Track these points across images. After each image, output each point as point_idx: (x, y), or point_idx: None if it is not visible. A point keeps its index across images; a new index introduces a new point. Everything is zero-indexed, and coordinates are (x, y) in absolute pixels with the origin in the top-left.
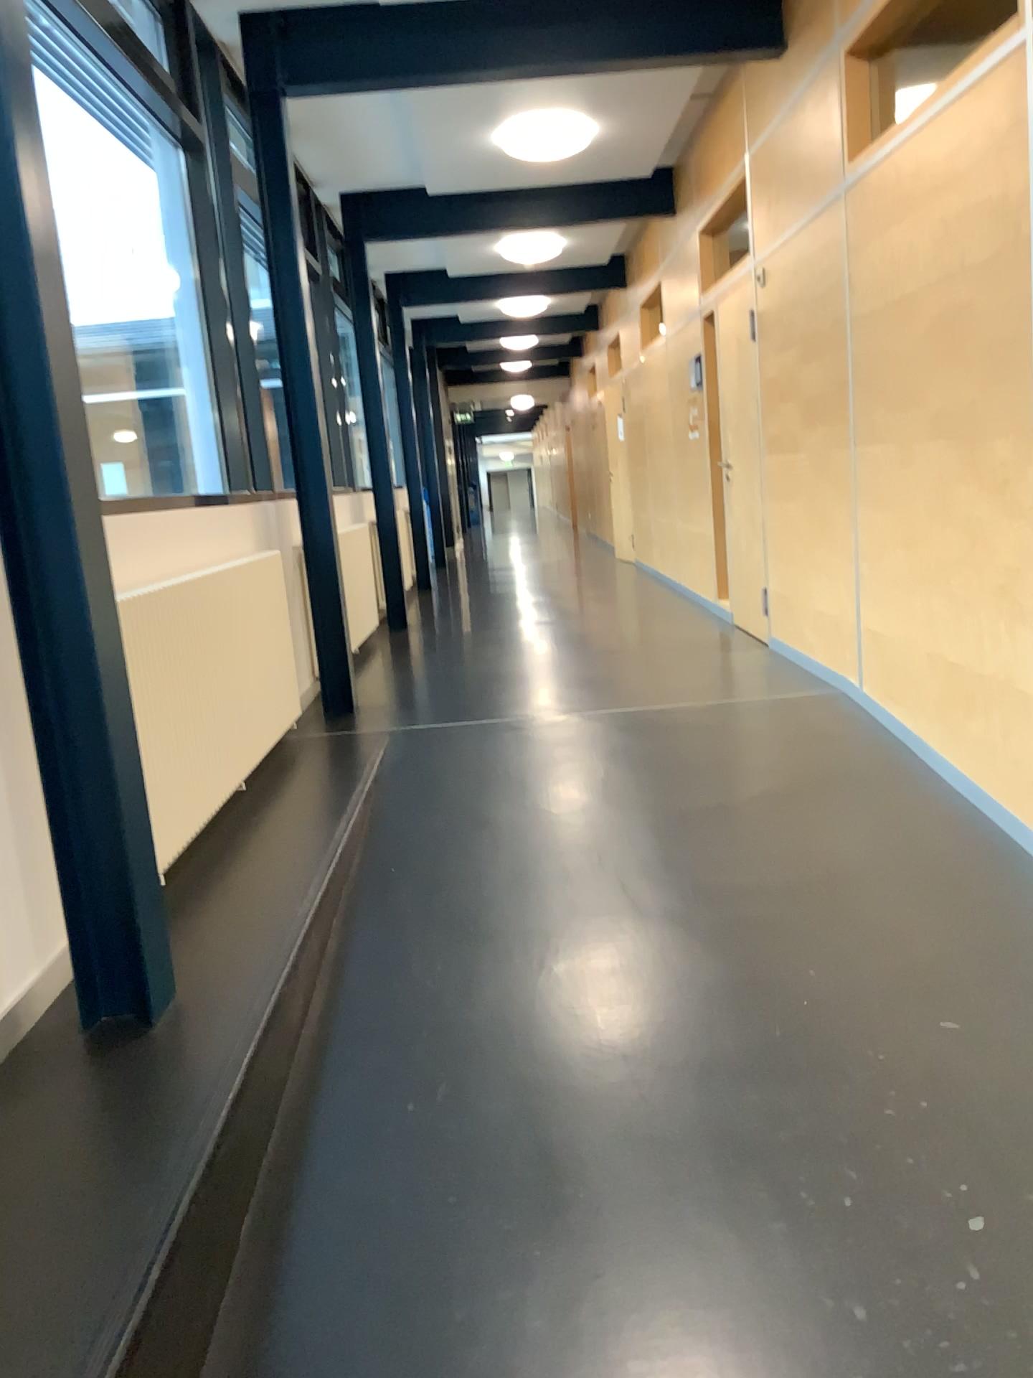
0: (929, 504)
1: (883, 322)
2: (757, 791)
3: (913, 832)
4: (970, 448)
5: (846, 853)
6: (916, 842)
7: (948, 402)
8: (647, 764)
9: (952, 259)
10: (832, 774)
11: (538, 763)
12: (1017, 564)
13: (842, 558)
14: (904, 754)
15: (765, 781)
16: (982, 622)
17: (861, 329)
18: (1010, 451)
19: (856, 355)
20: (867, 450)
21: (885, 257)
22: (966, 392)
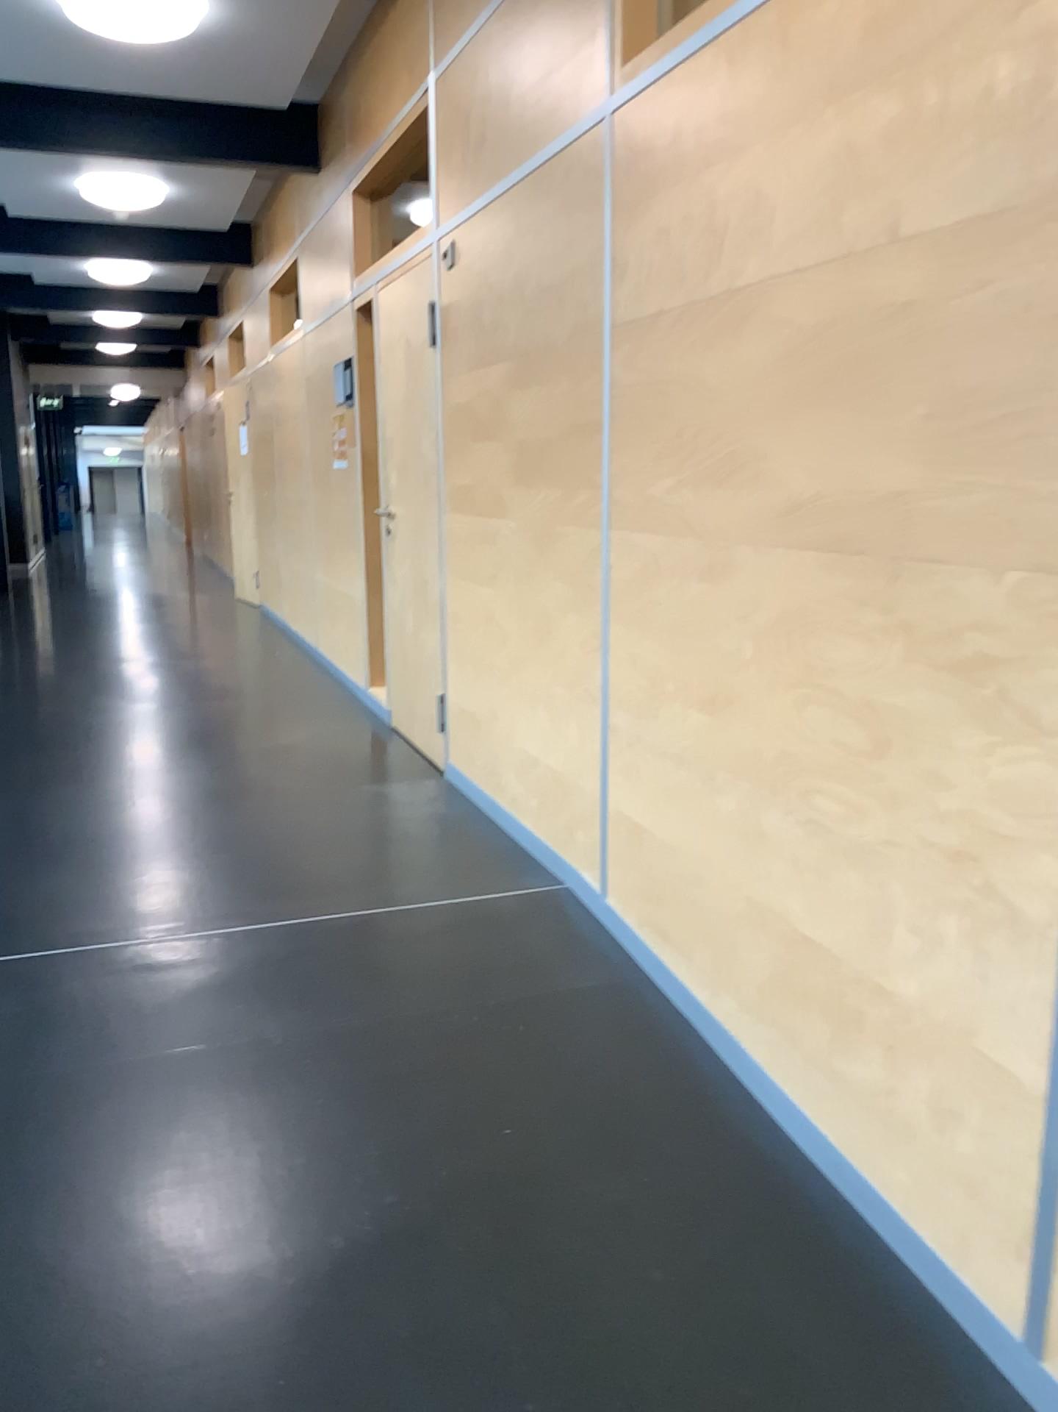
0: (776, 657)
1: (687, 333)
2: (470, 1187)
3: (779, 1316)
4: (893, 581)
5: (673, 1408)
6: (795, 1354)
7: (842, 486)
8: (259, 1105)
9: (873, 220)
10: (594, 1120)
11: (45, 1104)
12: (1006, 825)
13: (579, 698)
14: (702, 1065)
15: (481, 1152)
16: (896, 899)
17: (631, 342)
18: (1015, 607)
19: (623, 382)
20: (639, 540)
21: (698, 221)
22: (888, 473)
